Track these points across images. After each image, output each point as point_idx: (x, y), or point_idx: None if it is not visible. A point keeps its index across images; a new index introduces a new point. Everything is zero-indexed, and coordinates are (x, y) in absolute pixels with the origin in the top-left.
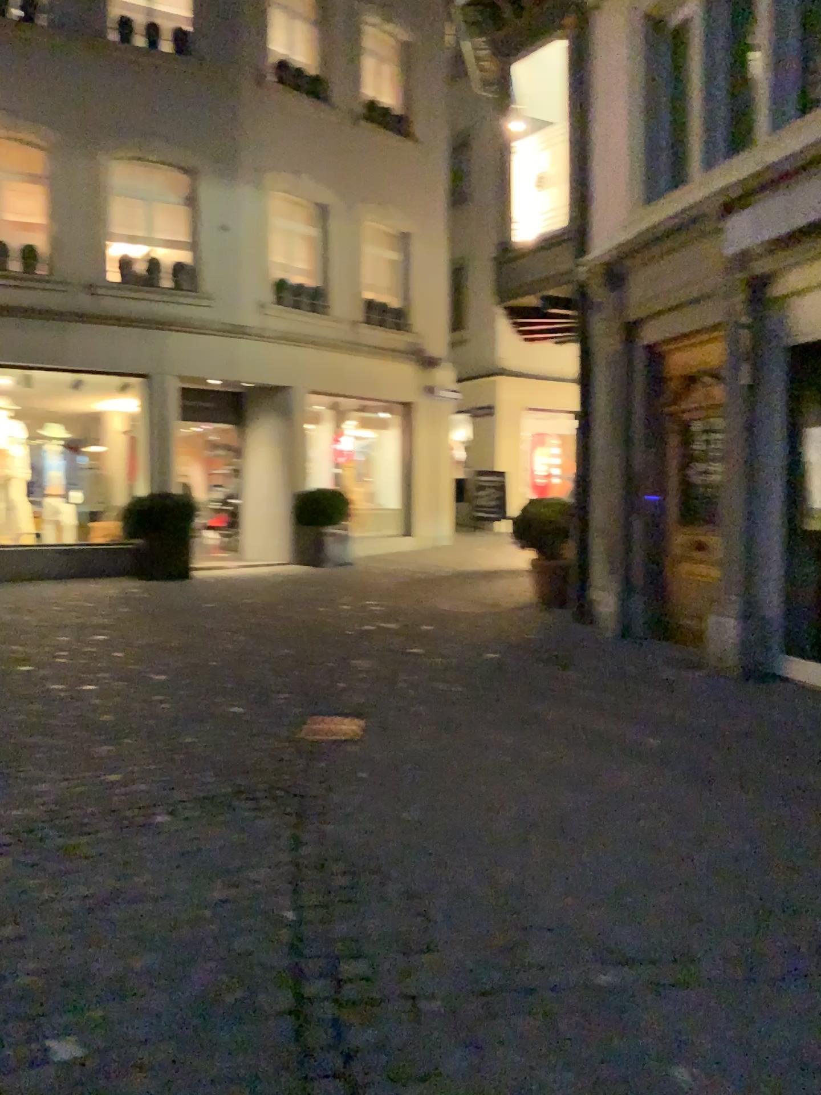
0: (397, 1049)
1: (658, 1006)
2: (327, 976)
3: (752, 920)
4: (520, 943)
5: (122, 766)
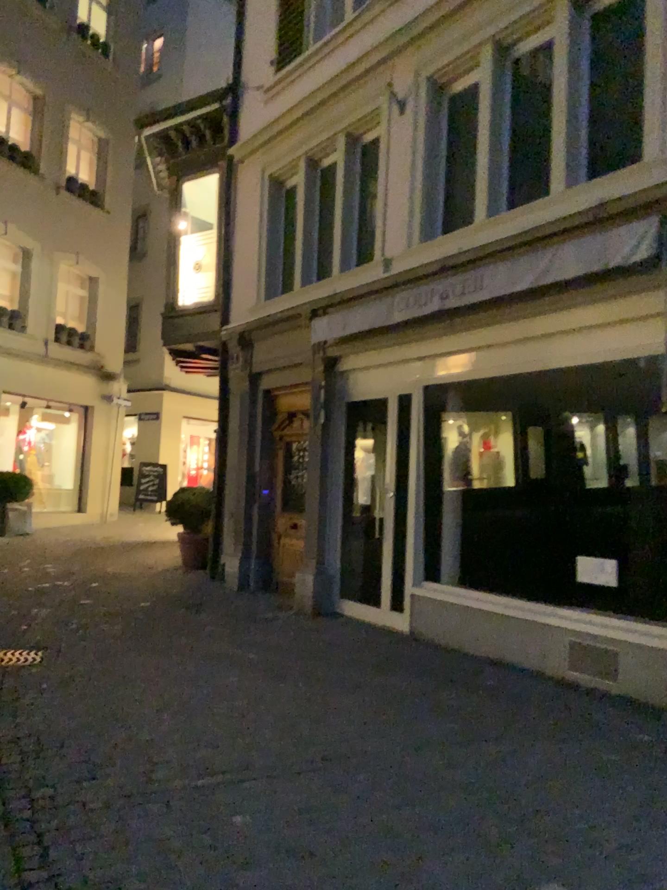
0: (75, 826)
1: (232, 790)
2: (27, 796)
3: (292, 746)
4: (154, 769)
5: None
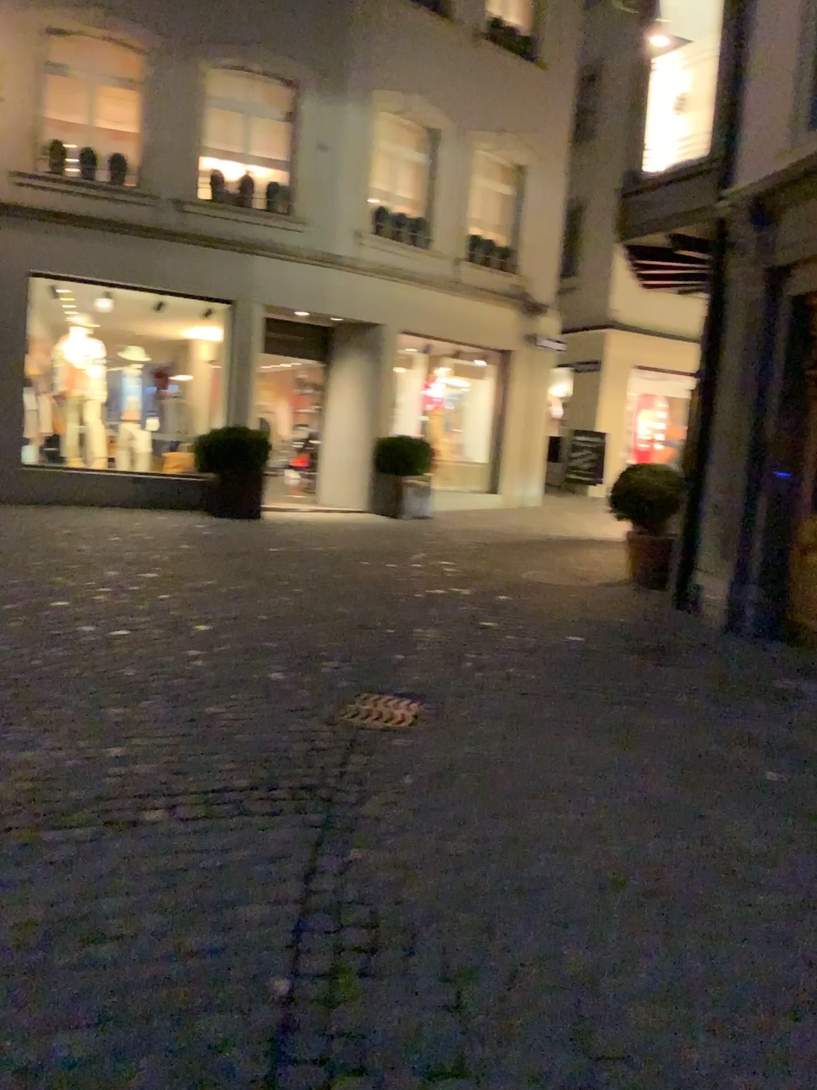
0: None
1: None
2: None
3: None
4: None
5: (123, 742)
